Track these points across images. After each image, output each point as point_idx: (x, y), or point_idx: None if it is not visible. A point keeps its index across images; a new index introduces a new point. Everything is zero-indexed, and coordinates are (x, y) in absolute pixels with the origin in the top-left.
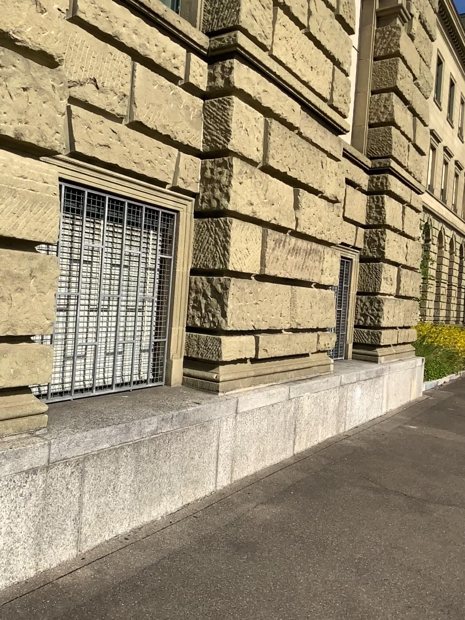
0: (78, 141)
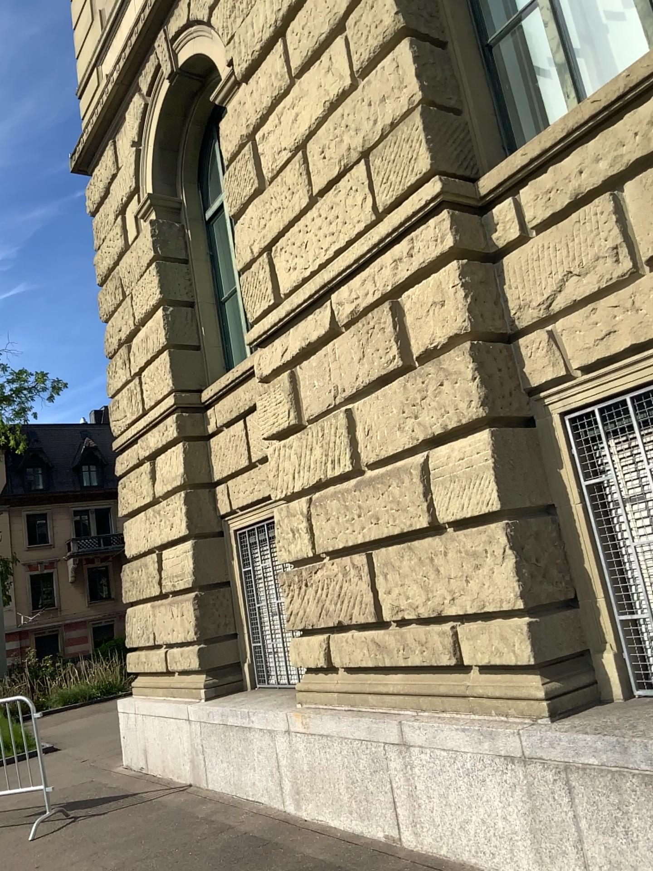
0: (571, 356)
